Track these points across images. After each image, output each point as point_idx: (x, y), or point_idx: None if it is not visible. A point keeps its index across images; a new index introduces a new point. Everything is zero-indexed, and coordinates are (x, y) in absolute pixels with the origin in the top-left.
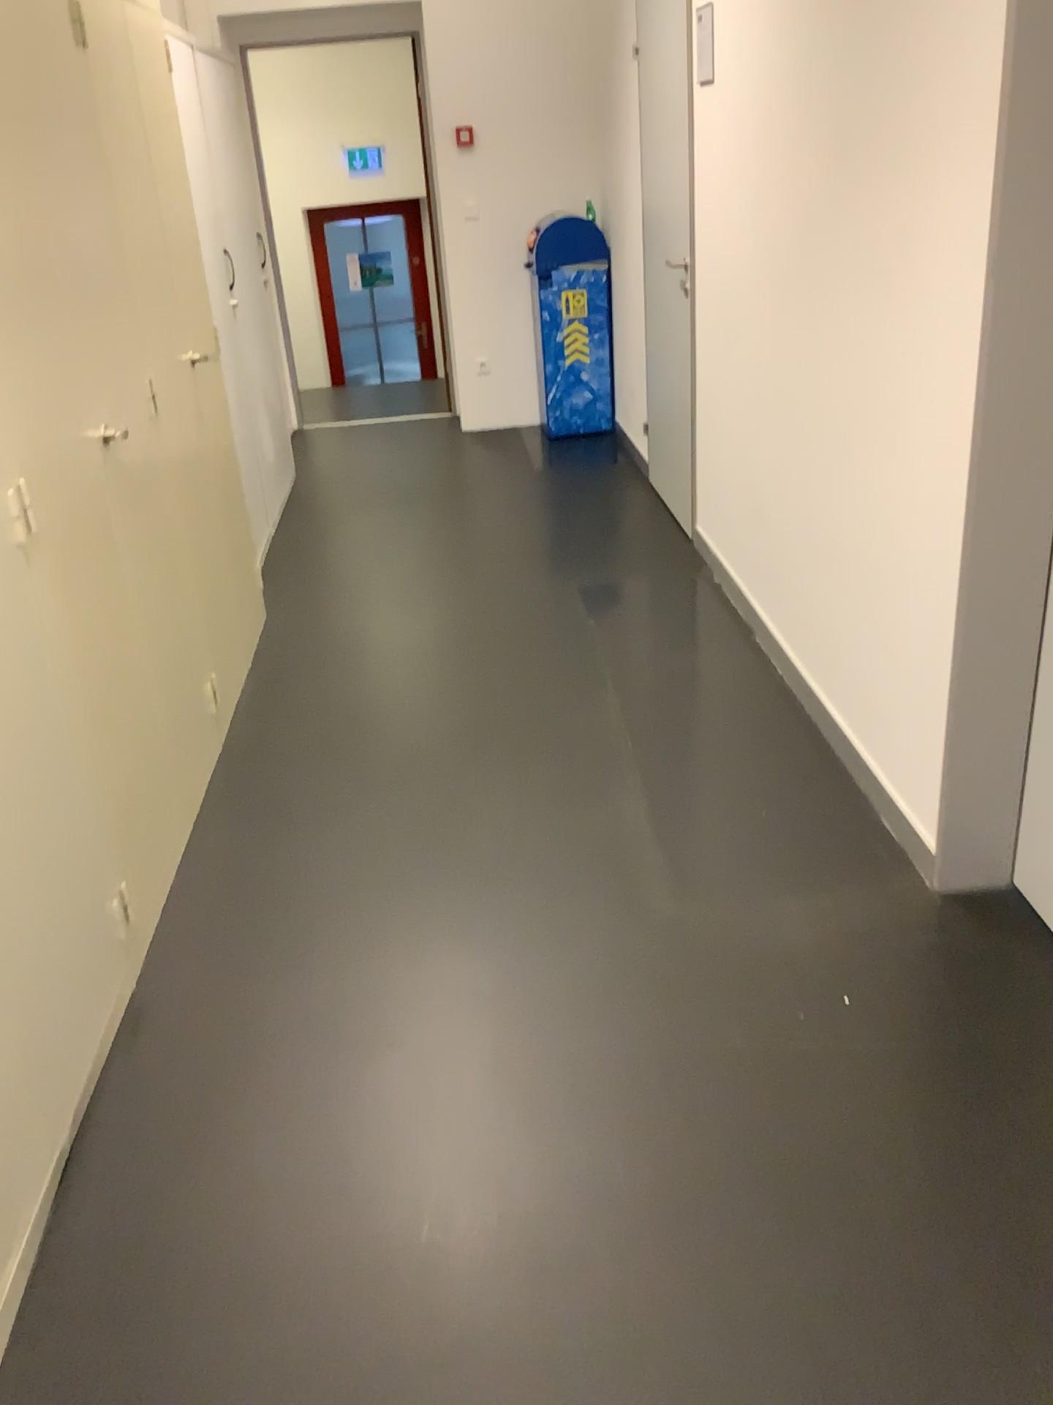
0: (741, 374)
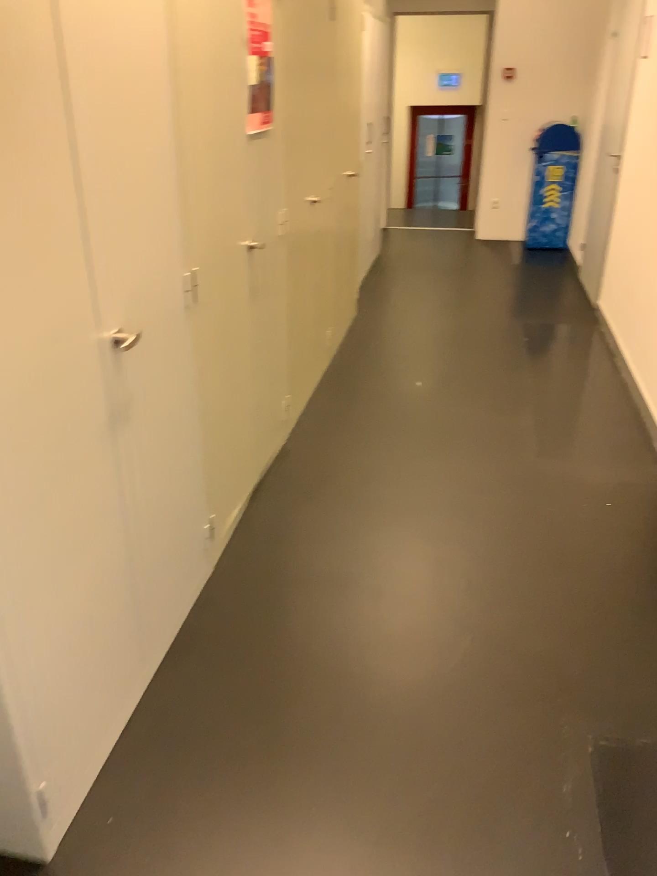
0: (632, 217)
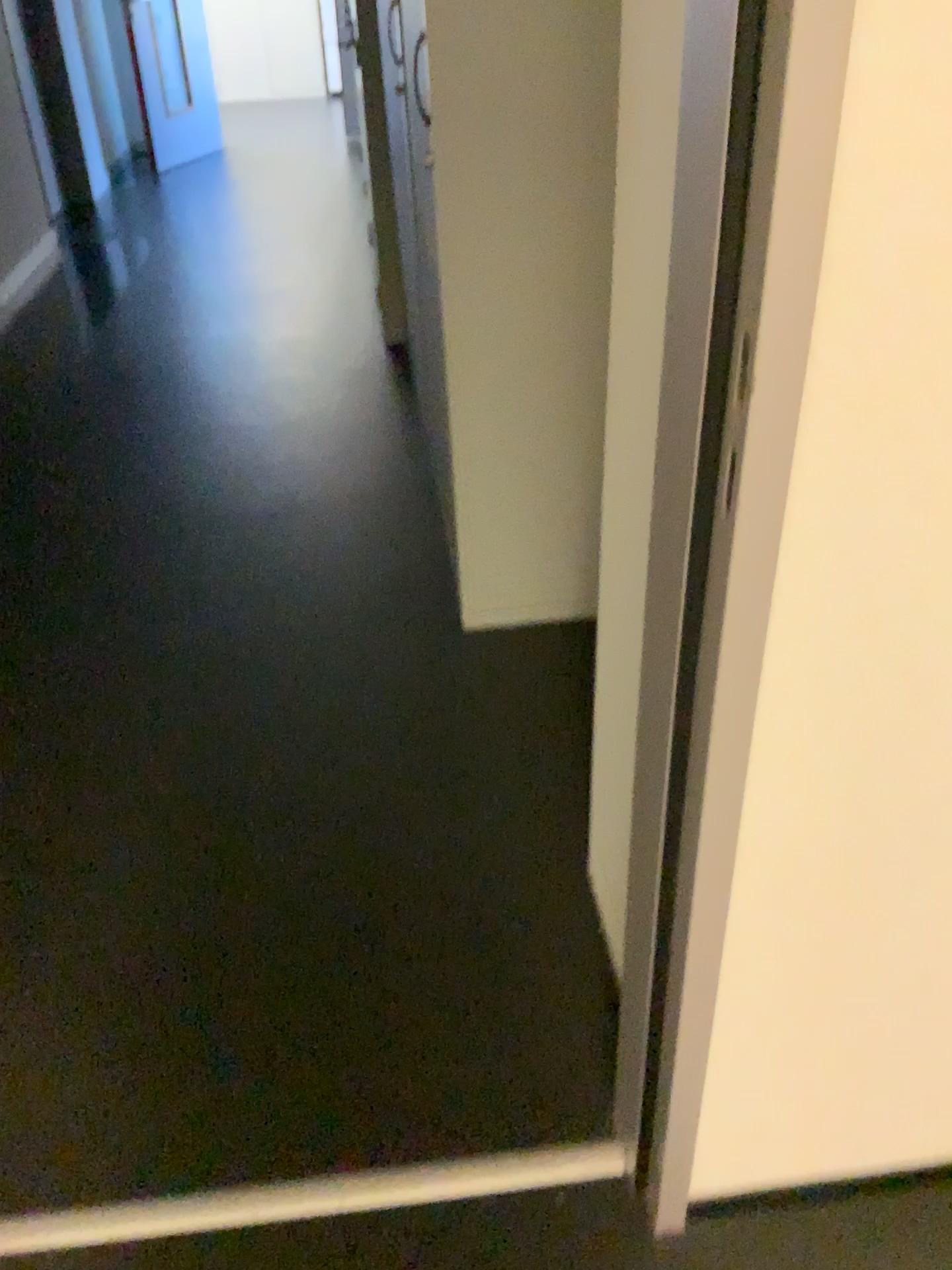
0: None
